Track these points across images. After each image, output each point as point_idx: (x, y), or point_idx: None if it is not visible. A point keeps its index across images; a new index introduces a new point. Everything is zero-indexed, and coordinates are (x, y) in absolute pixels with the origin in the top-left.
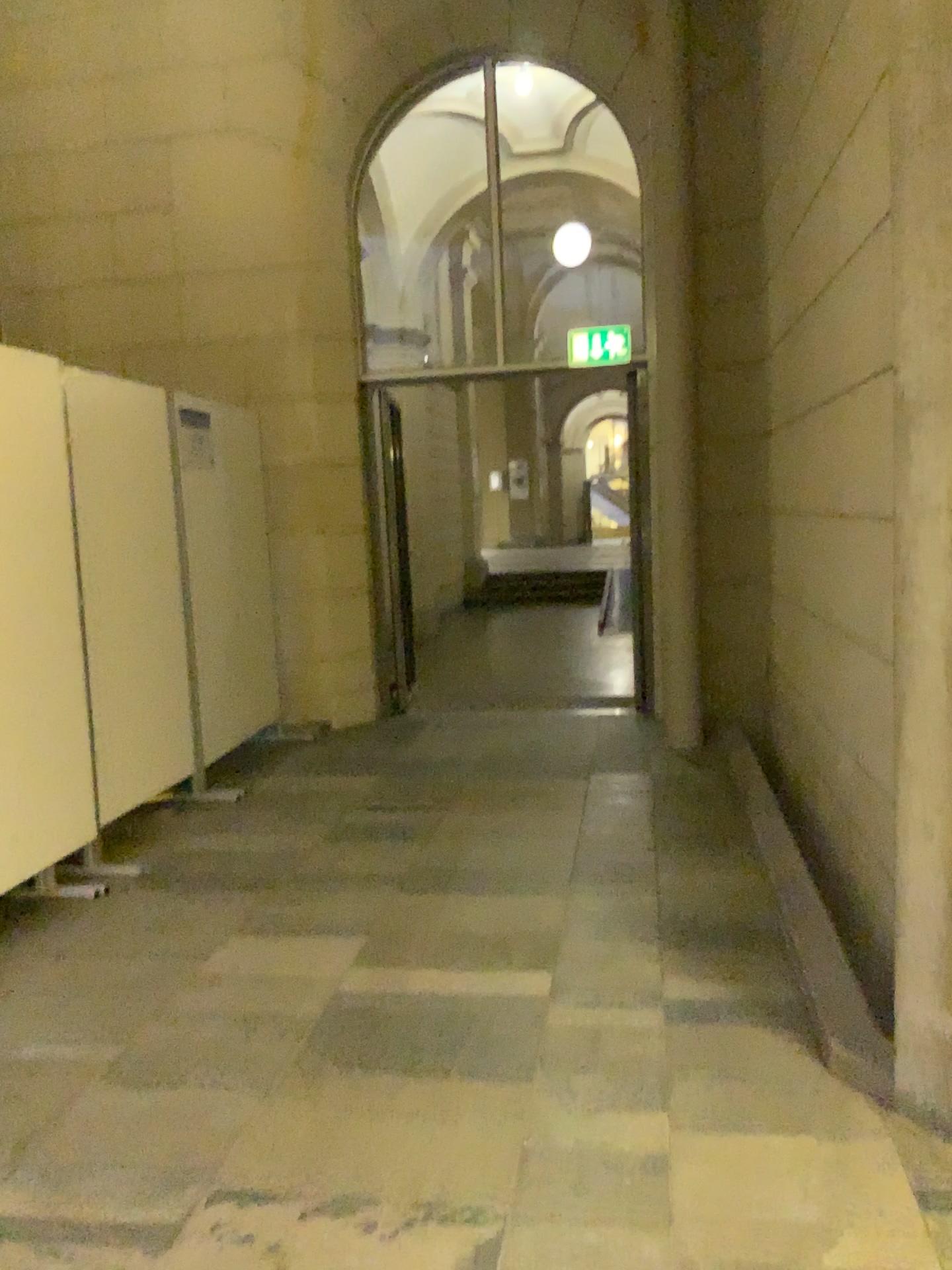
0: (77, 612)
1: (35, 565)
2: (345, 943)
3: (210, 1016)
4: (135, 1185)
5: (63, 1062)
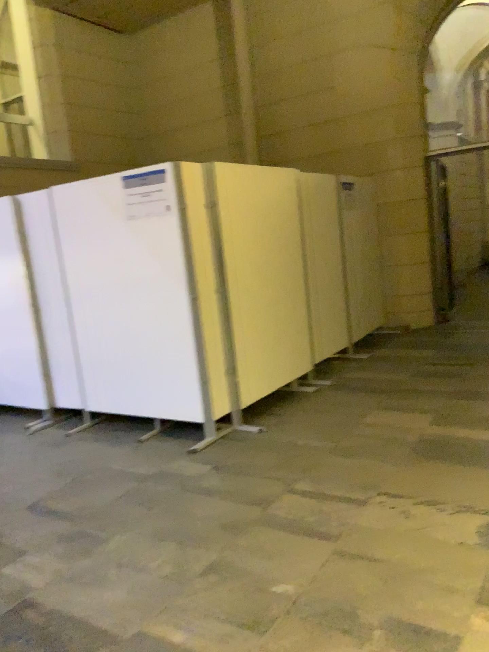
0: (304, 275)
1: (289, 256)
2: (424, 415)
3: (368, 437)
4: (348, 486)
5: (314, 447)
